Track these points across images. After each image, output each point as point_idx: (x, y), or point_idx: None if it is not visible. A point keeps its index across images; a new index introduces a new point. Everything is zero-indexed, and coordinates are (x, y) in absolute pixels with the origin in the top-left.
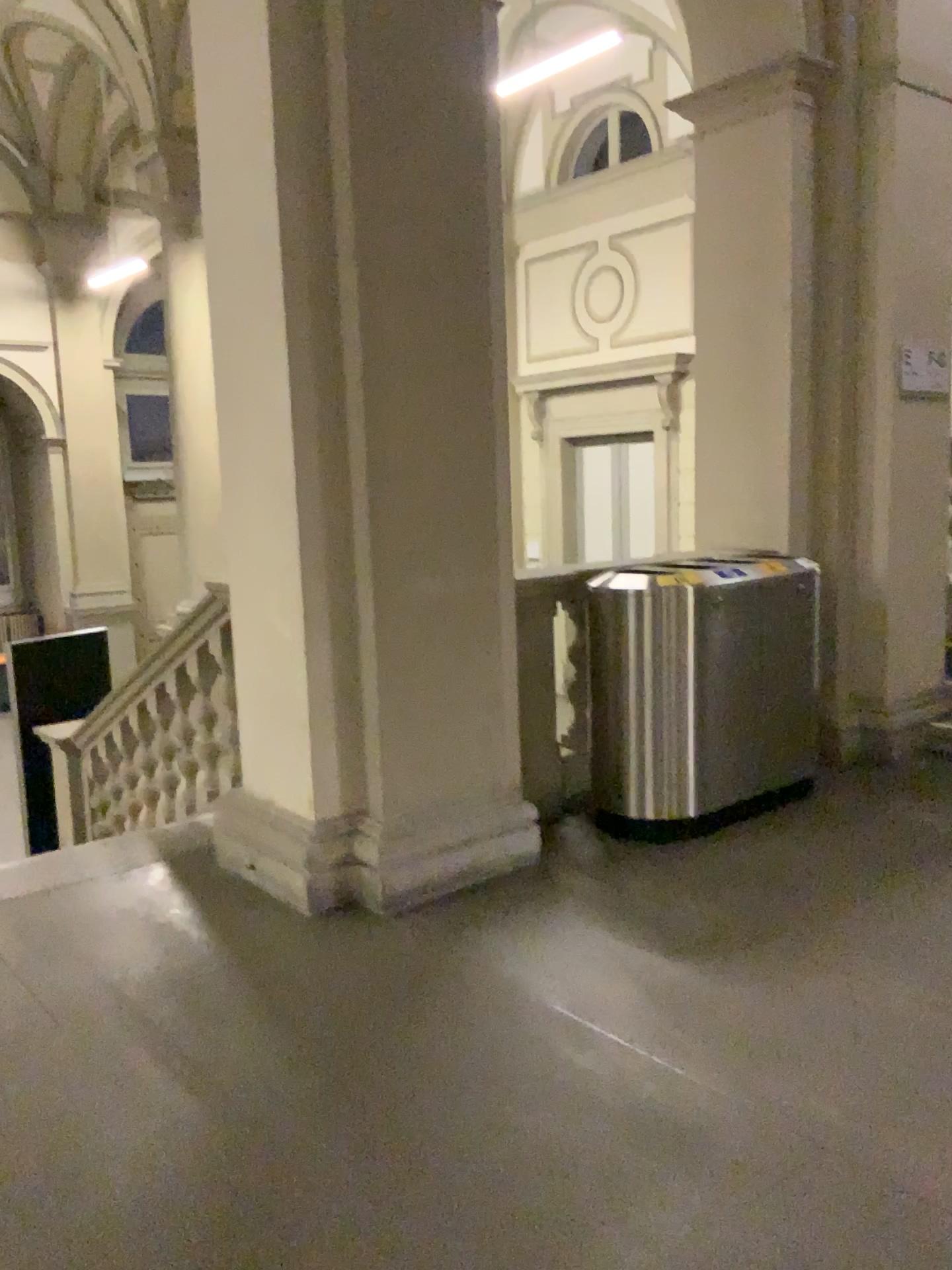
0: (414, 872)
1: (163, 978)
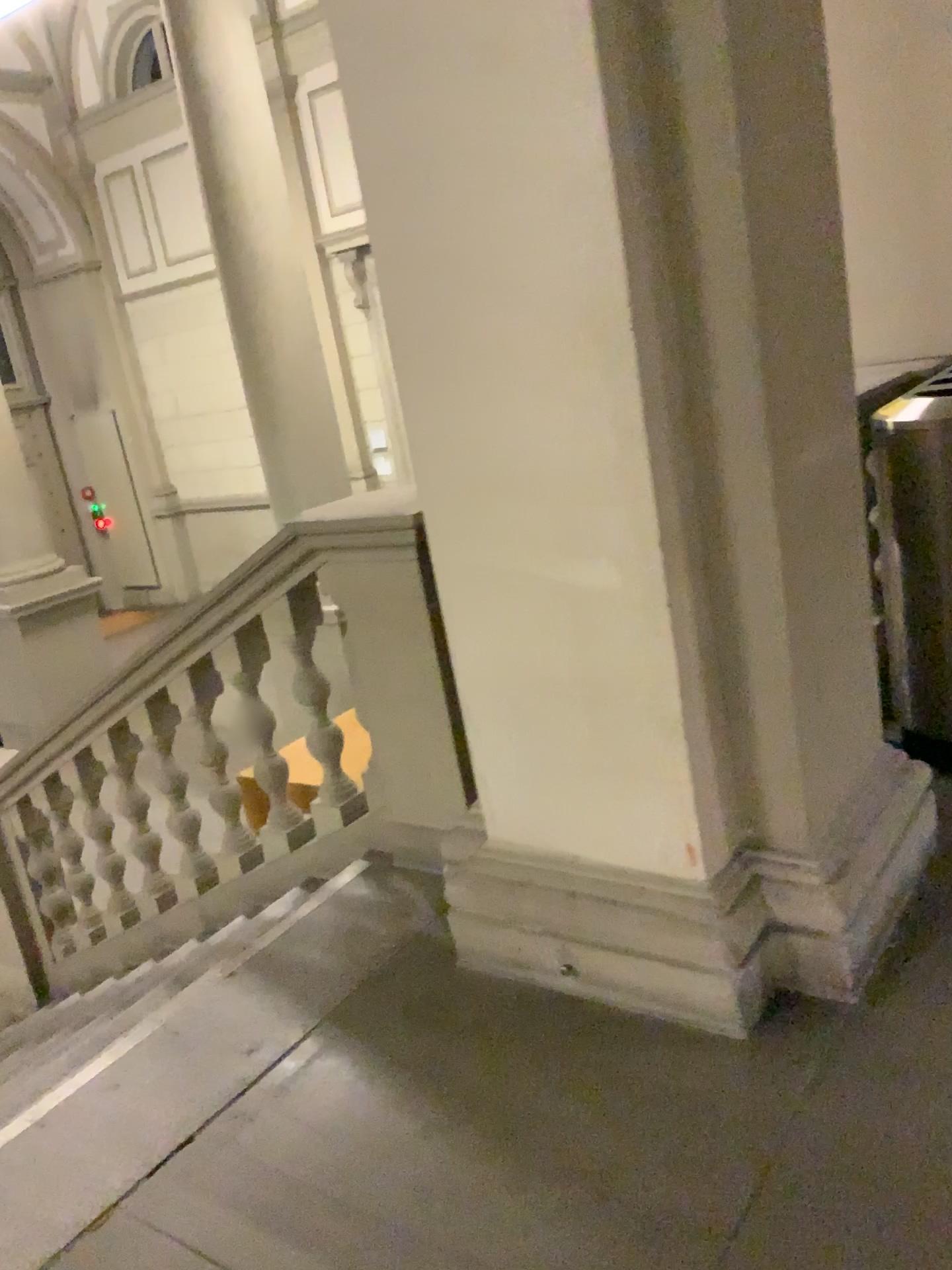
0: (865, 917)
1: (676, 1264)
